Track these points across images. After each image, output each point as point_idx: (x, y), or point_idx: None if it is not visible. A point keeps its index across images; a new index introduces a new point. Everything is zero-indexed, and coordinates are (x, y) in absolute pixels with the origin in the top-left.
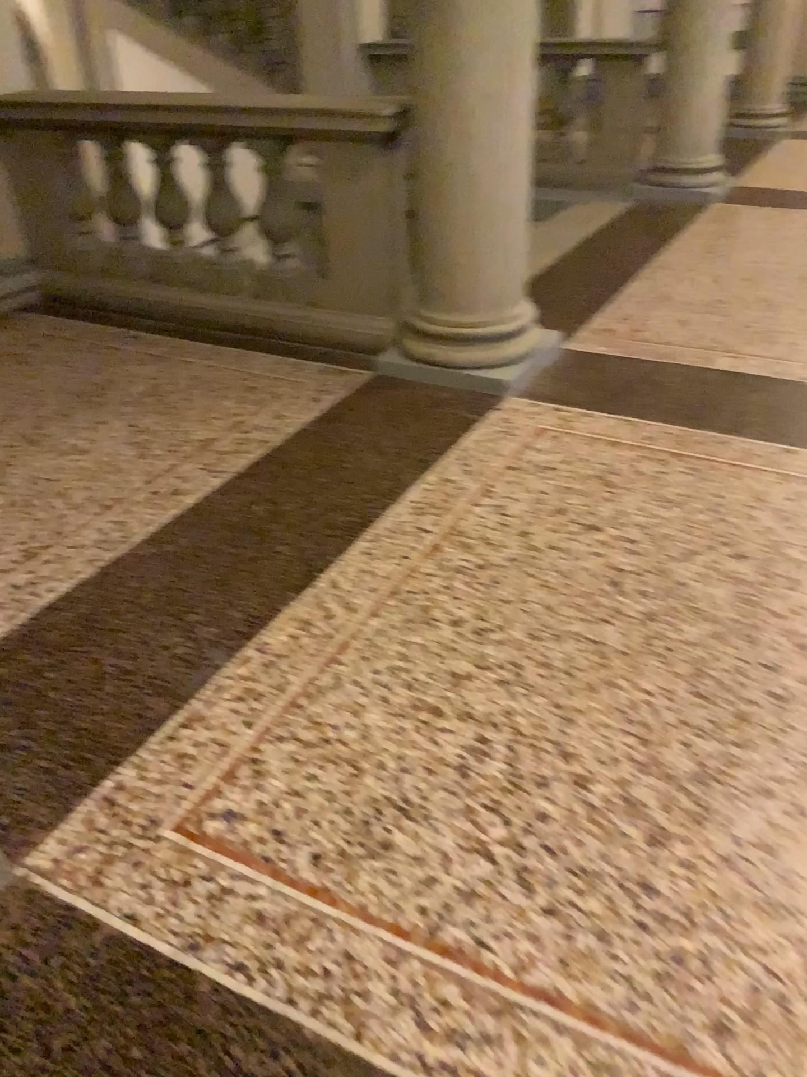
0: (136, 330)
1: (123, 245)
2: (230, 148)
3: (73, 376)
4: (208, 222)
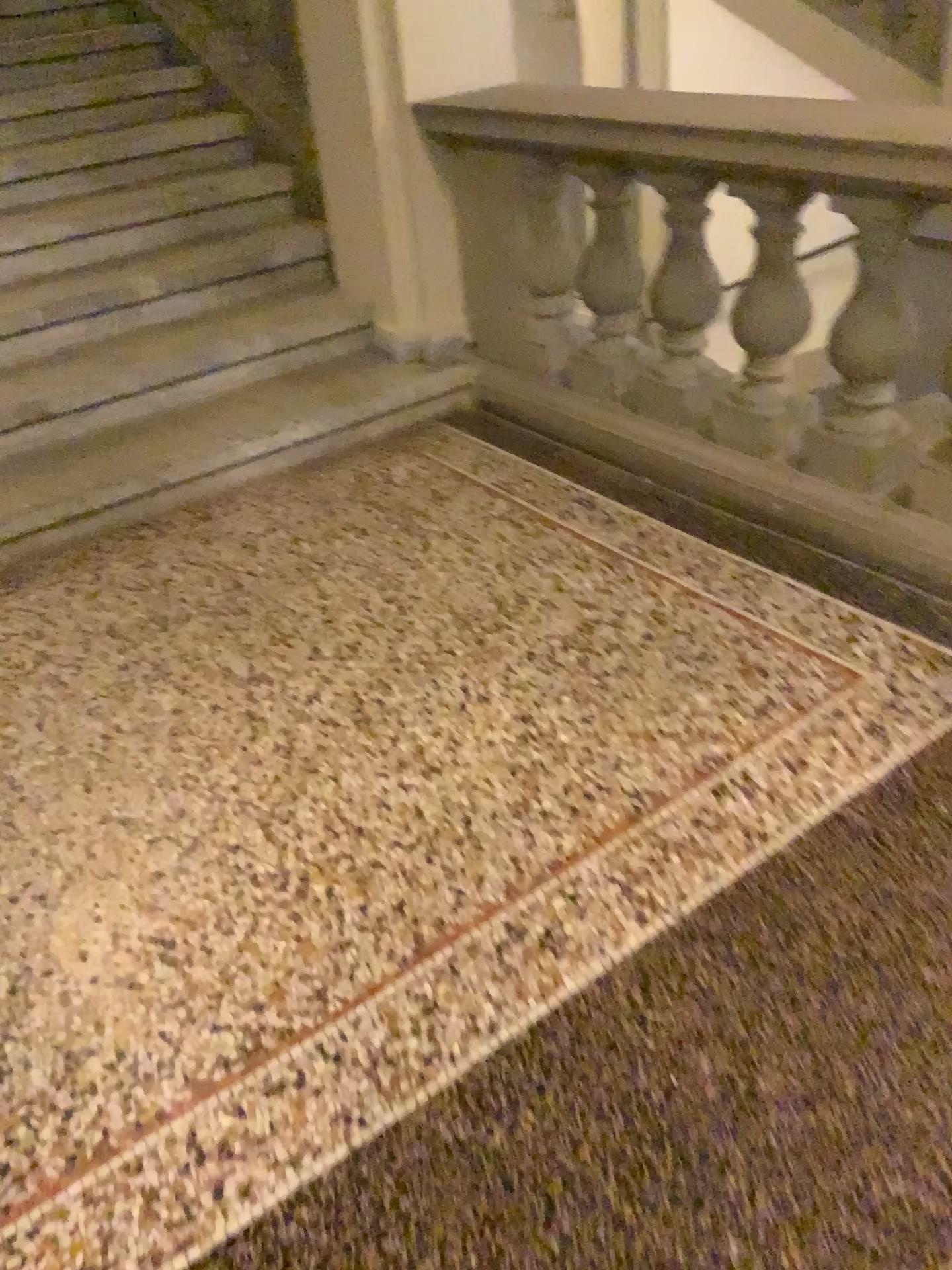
0: (592, 482)
1: (597, 343)
2: (803, 207)
3: (470, 574)
4: (738, 329)
